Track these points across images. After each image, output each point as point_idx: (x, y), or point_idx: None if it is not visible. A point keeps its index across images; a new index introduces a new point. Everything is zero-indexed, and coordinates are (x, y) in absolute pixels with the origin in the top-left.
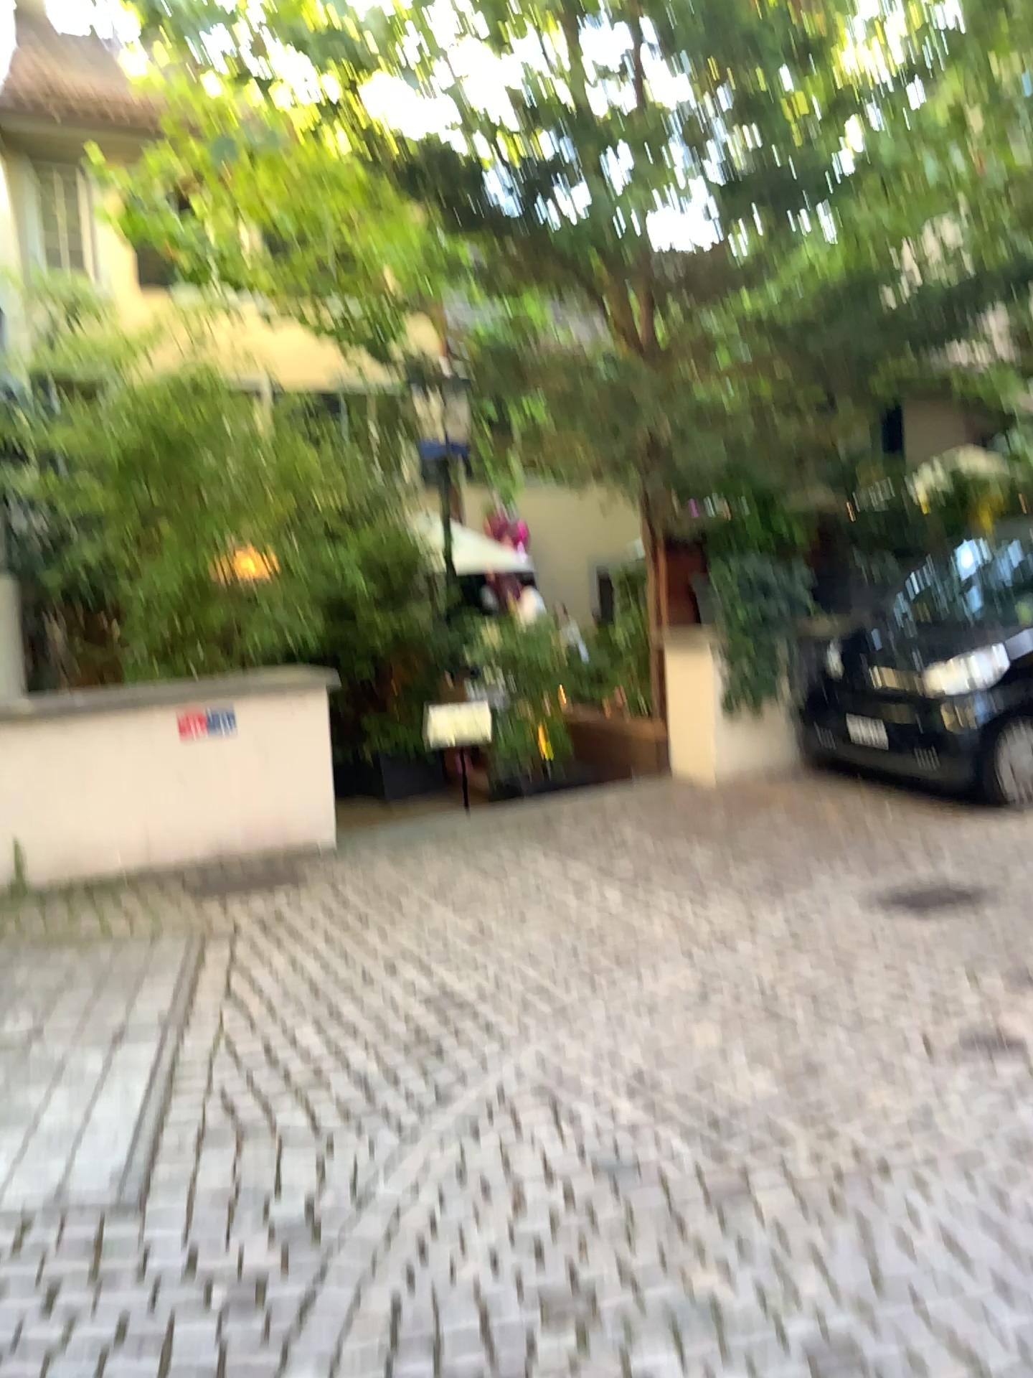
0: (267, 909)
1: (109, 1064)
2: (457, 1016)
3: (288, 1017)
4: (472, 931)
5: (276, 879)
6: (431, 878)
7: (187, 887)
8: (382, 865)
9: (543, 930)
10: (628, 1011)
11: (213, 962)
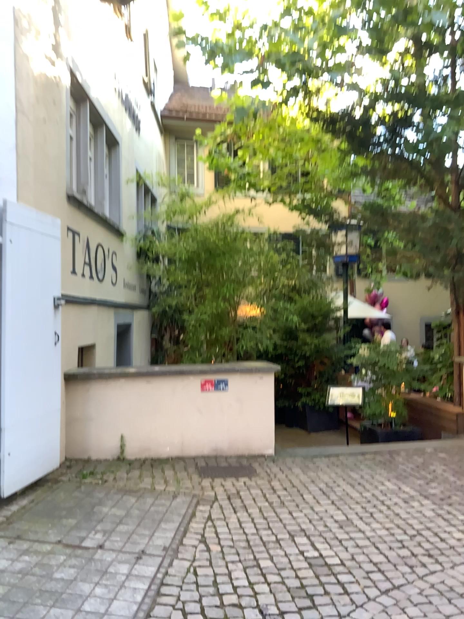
0: (231, 490)
1: (127, 577)
2: (325, 580)
3: (228, 562)
4: (340, 521)
5: (239, 472)
6: (321, 483)
7: (194, 471)
8: (295, 470)
9: (382, 527)
10: (435, 599)
11: (196, 519)
